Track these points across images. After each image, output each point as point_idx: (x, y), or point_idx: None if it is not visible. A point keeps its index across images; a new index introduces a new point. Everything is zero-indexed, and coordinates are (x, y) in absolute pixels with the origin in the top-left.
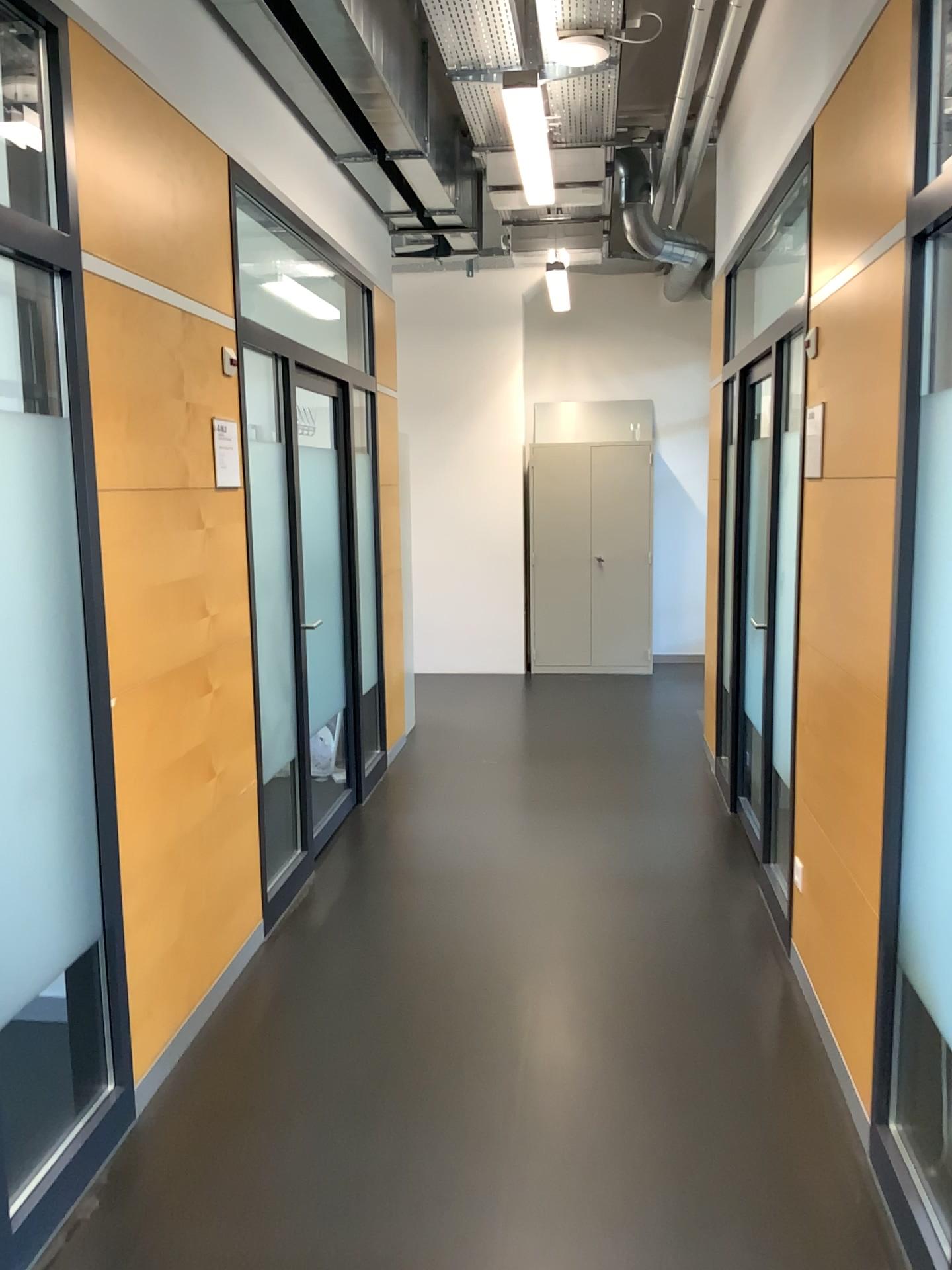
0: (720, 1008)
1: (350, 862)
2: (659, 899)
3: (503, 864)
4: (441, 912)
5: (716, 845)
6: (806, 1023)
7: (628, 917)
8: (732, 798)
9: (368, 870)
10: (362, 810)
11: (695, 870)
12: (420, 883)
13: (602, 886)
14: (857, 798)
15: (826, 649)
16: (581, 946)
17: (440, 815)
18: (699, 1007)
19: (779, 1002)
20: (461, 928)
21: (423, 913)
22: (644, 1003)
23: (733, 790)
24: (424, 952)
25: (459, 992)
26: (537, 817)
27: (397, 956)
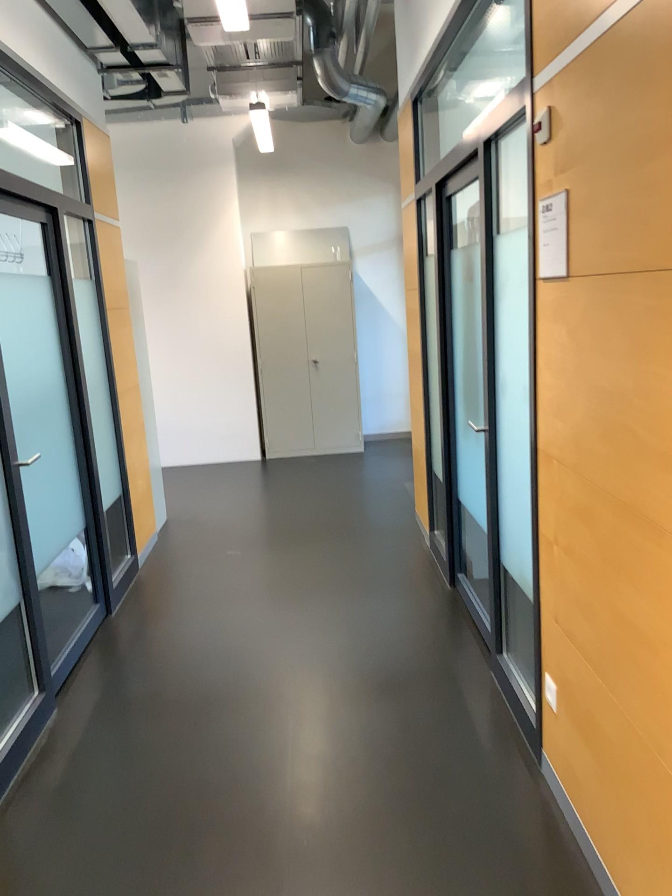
0: (488, 861)
1: (94, 690)
2: (402, 705)
3: (247, 677)
4: (185, 749)
5: (445, 629)
6: (583, 874)
7: (374, 732)
8: (450, 574)
9: (111, 699)
10: (111, 621)
11: (430, 662)
12: (163, 712)
13: (345, 694)
14: (657, 661)
15: (587, 472)
16: (331, 782)
17: (186, 620)
18: (465, 860)
19: (547, 844)
20: (205, 772)
21: (165, 755)
22: (407, 865)
23: (449, 565)
24: (165, 816)
25: (203, 877)
26: (278, 612)
27: (135, 825)
